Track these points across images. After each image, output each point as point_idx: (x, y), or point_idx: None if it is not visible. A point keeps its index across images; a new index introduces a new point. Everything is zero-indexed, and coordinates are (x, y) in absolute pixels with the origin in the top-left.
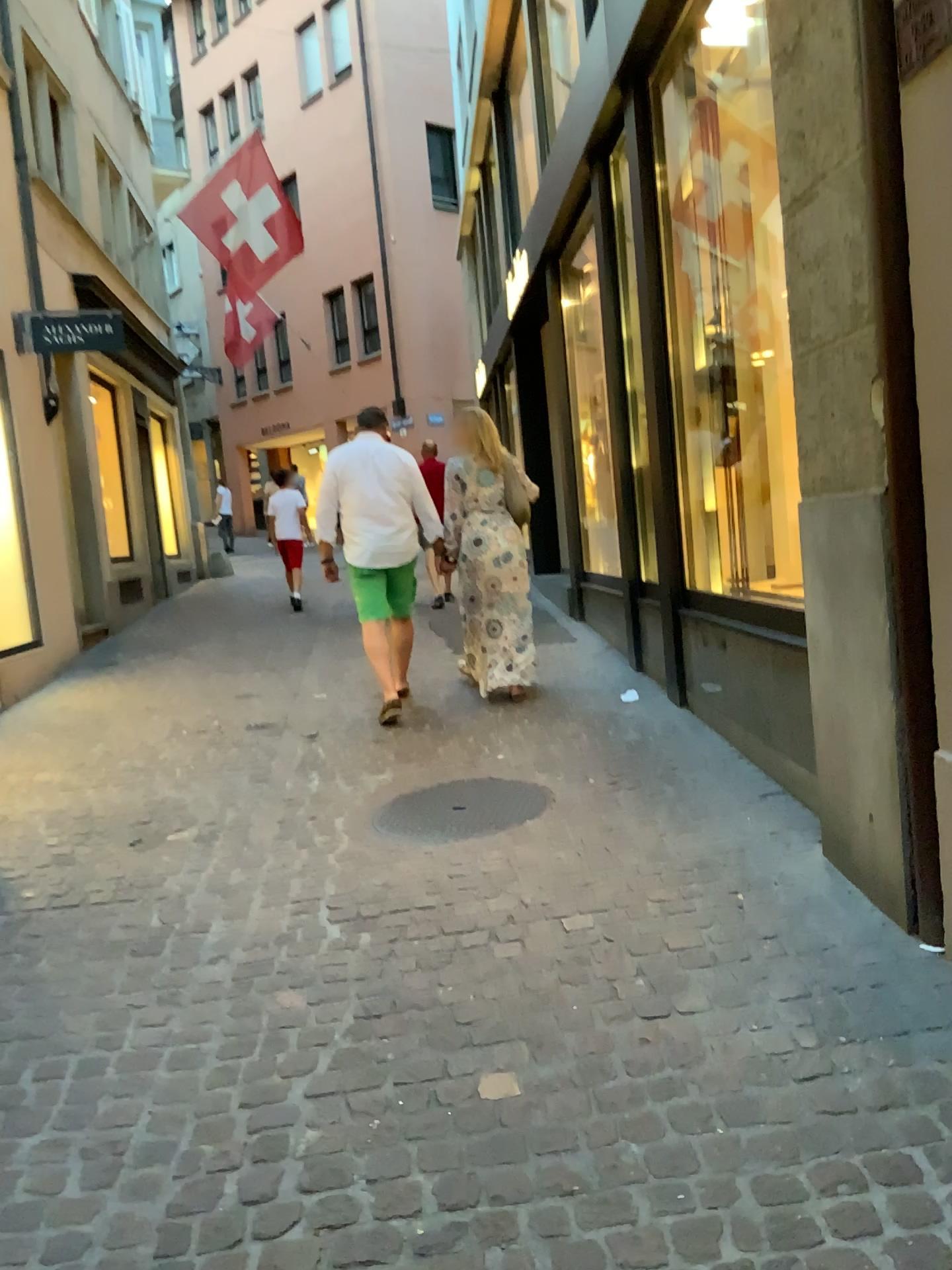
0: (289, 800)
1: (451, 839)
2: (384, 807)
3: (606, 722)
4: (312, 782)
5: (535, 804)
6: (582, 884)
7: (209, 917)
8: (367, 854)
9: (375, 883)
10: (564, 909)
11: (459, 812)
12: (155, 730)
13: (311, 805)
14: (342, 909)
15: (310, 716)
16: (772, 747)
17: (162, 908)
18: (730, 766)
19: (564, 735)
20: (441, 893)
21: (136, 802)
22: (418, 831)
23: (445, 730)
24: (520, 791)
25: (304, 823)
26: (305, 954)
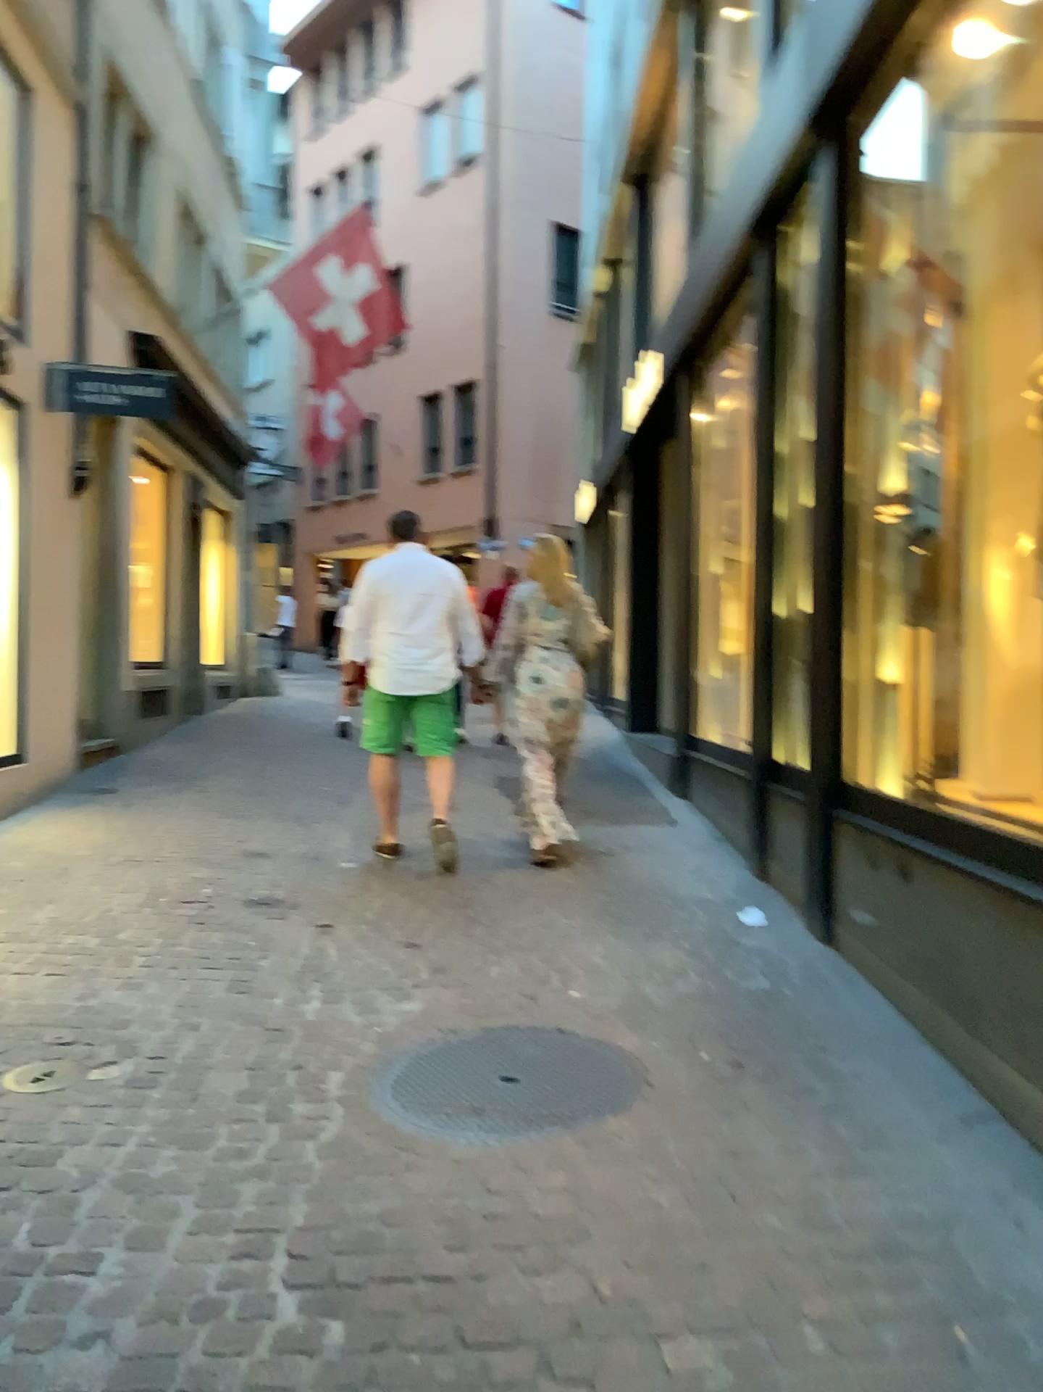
0: (273, 1031)
1: (494, 1137)
2: (404, 1060)
3: (722, 955)
4: (311, 1003)
5: (621, 1086)
6: (693, 1264)
7: (101, 1245)
8: (365, 1149)
9: (368, 1211)
10: (663, 1319)
11: (509, 1085)
12: (126, 895)
13: (301, 1043)
14: (308, 1259)
15: (329, 896)
16: (980, 1043)
17: (35, 1218)
18: (907, 1057)
19: (665, 969)
20: (467, 1249)
21: (65, 1007)
22: (446, 1112)
23: (502, 940)
24: (600, 1058)
25: (286, 1073)
26: (230, 1356)
